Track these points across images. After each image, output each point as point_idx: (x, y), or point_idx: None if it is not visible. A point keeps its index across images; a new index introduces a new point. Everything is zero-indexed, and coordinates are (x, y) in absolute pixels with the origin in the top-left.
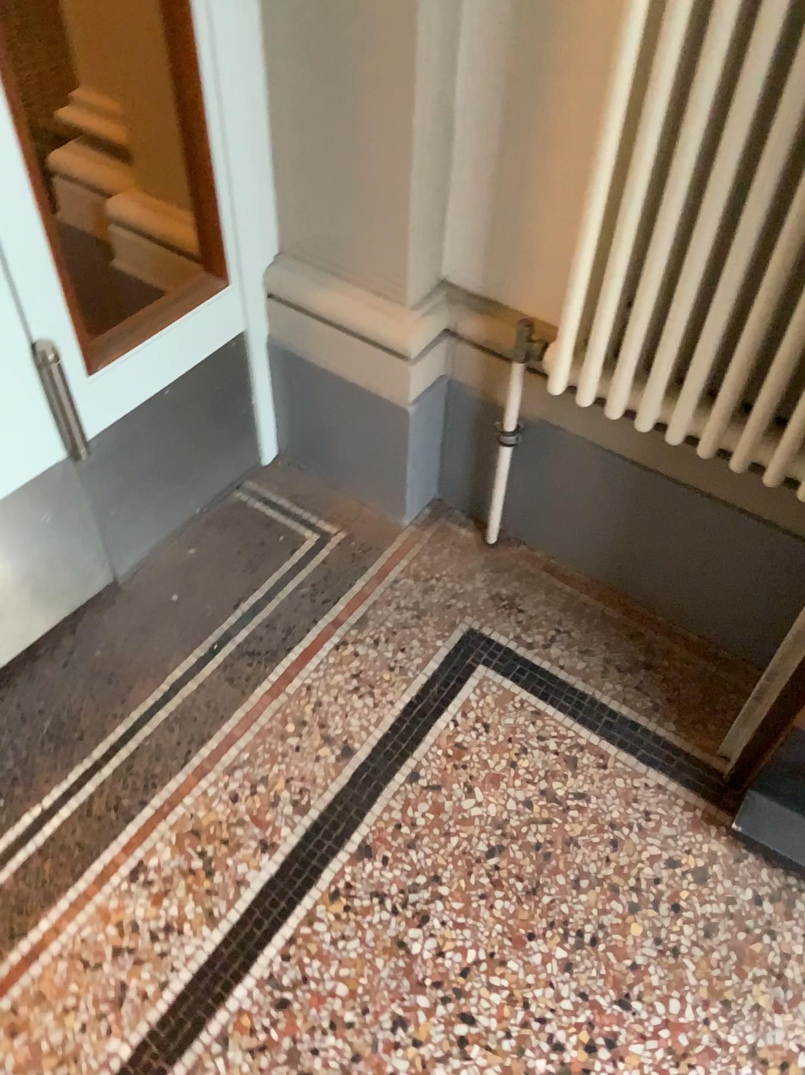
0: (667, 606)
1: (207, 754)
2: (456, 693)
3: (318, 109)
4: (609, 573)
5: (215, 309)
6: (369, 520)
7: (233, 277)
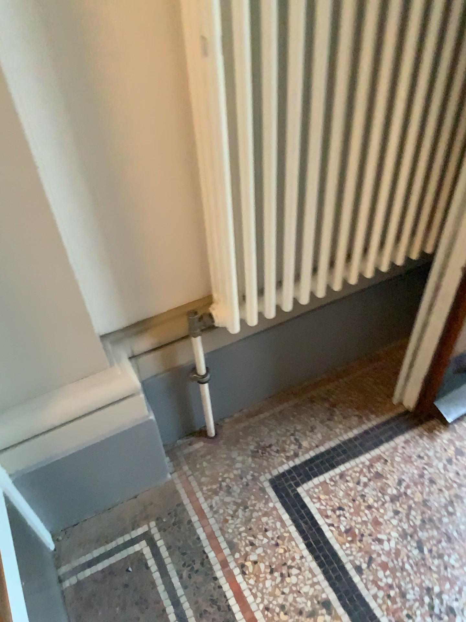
0: (307, 376)
1: None
2: (308, 514)
3: None
4: (273, 390)
5: None
6: (149, 499)
7: None
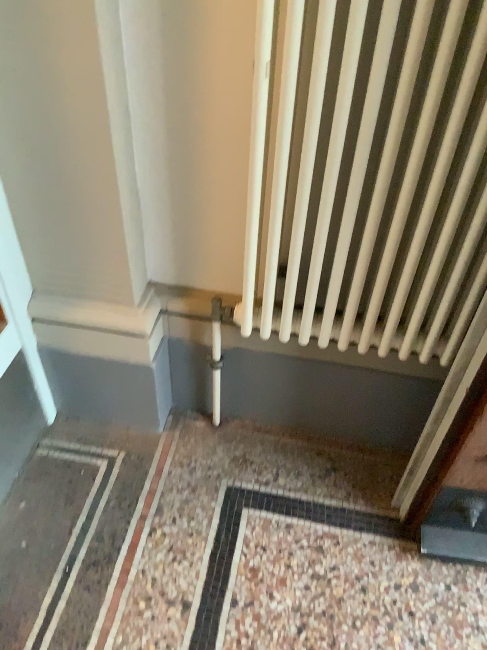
0: (330, 430)
1: (91, 649)
2: (235, 533)
3: (50, 199)
4: (291, 422)
5: (3, 339)
6: (134, 437)
7: (11, 314)
